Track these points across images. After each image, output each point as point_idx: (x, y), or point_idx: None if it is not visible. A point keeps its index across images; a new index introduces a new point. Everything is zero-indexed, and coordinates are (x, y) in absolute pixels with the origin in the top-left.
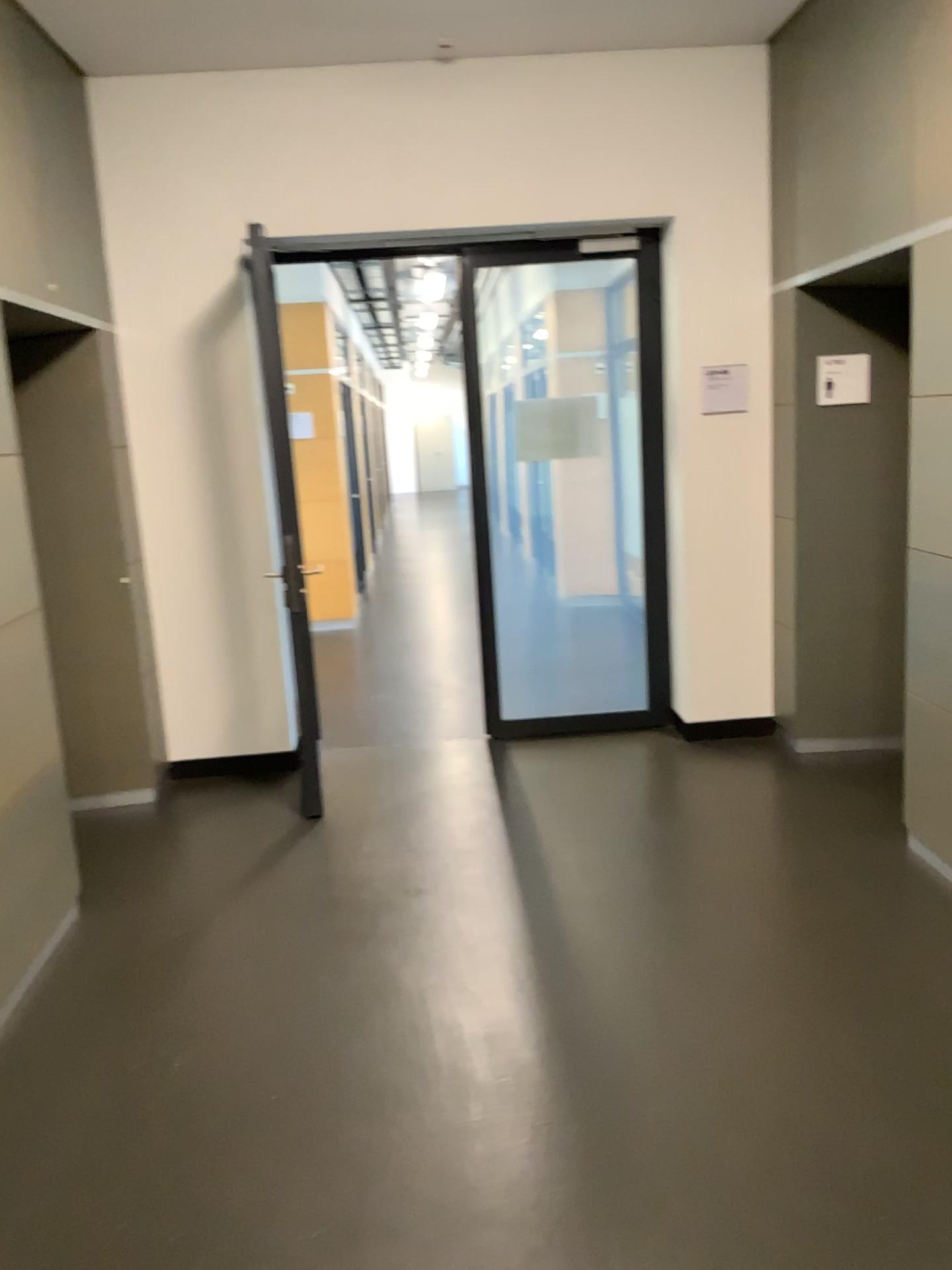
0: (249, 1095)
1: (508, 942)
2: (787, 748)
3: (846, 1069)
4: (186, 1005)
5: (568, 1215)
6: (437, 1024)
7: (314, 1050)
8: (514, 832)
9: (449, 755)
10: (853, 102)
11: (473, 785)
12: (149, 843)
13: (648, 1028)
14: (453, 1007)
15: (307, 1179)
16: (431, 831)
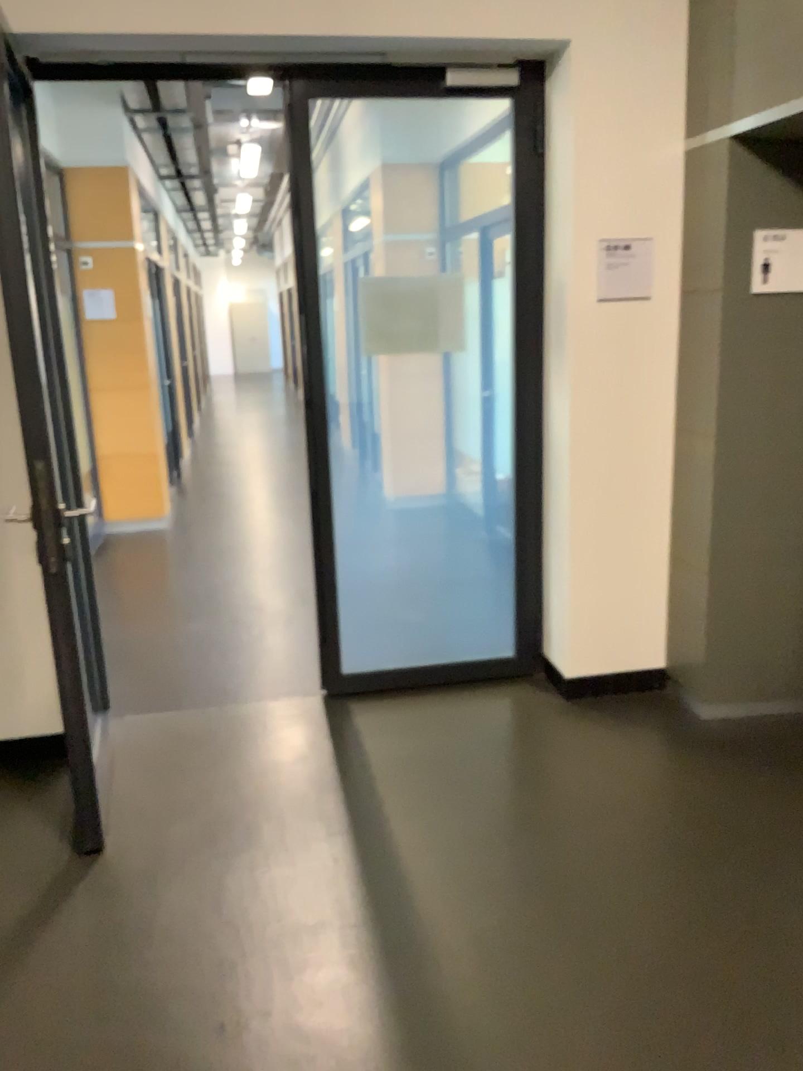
0: None
1: None
2: (690, 712)
3: None
4: None
5: None
6: None
7: None
8: (373, 878)
9: (277, 729)
10: None
11: (311, 783)
12: None
13: None
14: None
15: None
16: (256, 879)
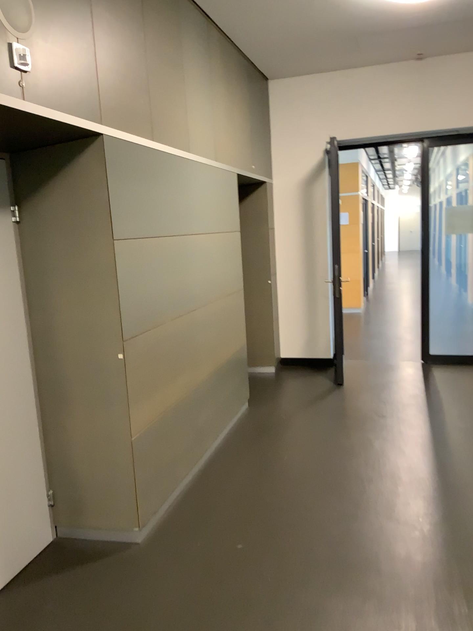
0: (313, 469)
1: (421, 436)
2: None
3: None
4: (289, 439)
5: (434, 524)
6: (388, 459)
7: (337, 460)
8: (429, 398)
9: (403, 366)
10: None
11: (413, 378)
12: (274, 385)
13: None
14: (395, 454)
15: (333, 496)
16: (391, 394)
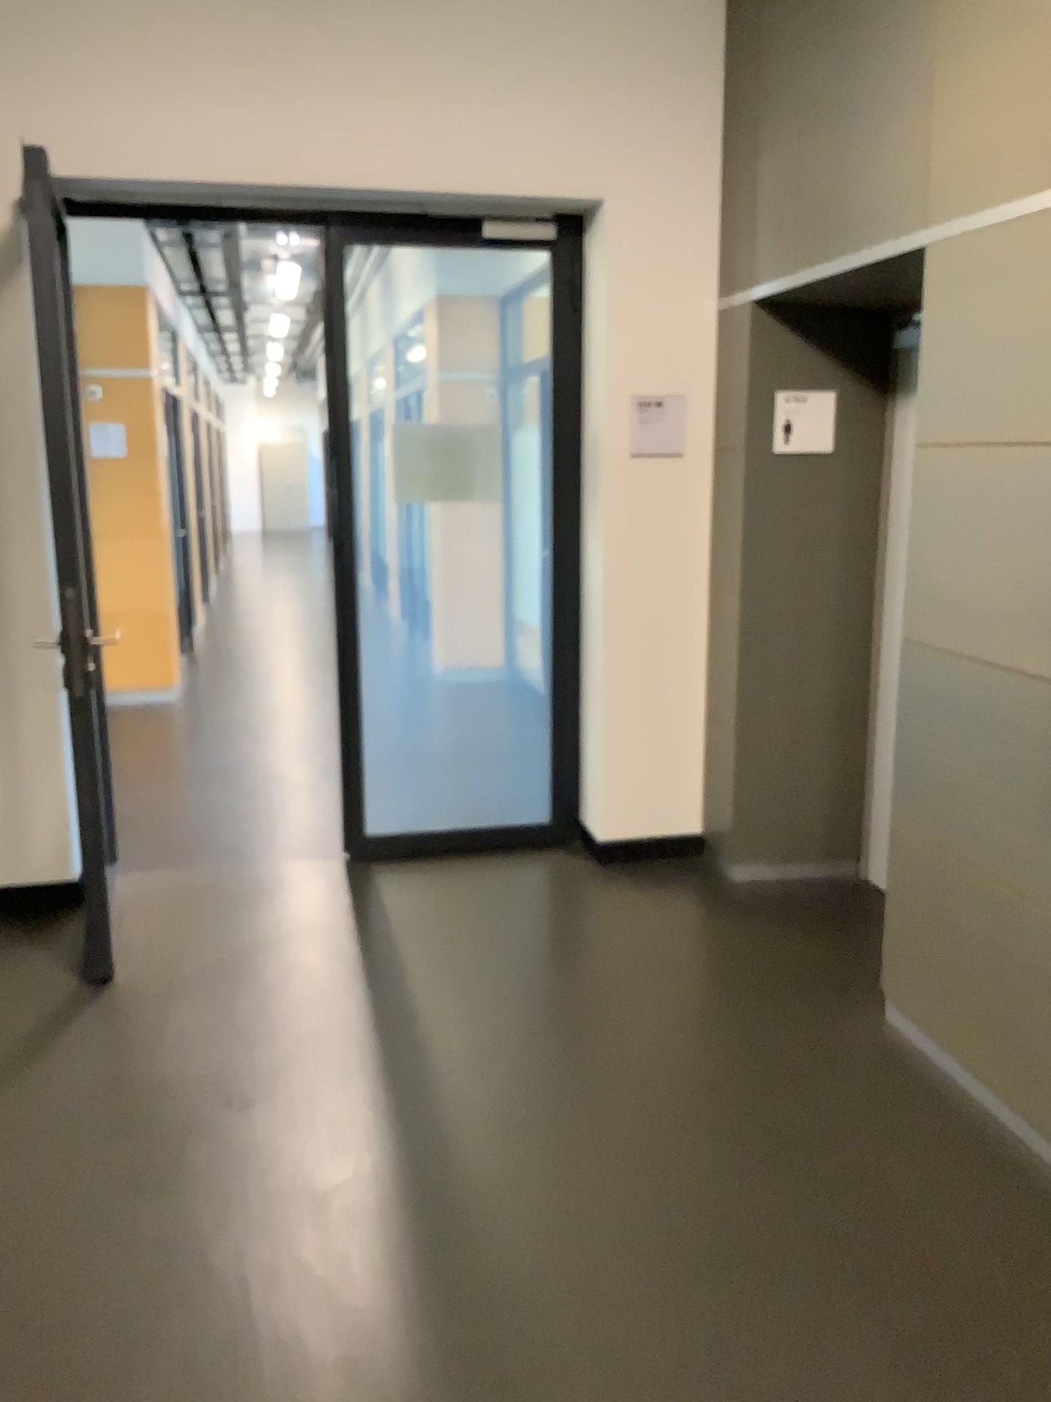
0: None
1: (374, 1185)
2: (721, 875)
3: (864, 1398)
4: None
5: None
6: (268, 1344)
7: None
8: (381, 1000)
9: (294, 884)
10: (845, 62)
11: (325, 928)
12: None
13: (580, 1336)
14: (292, 1310)
15: None
16: (266, 1001)
